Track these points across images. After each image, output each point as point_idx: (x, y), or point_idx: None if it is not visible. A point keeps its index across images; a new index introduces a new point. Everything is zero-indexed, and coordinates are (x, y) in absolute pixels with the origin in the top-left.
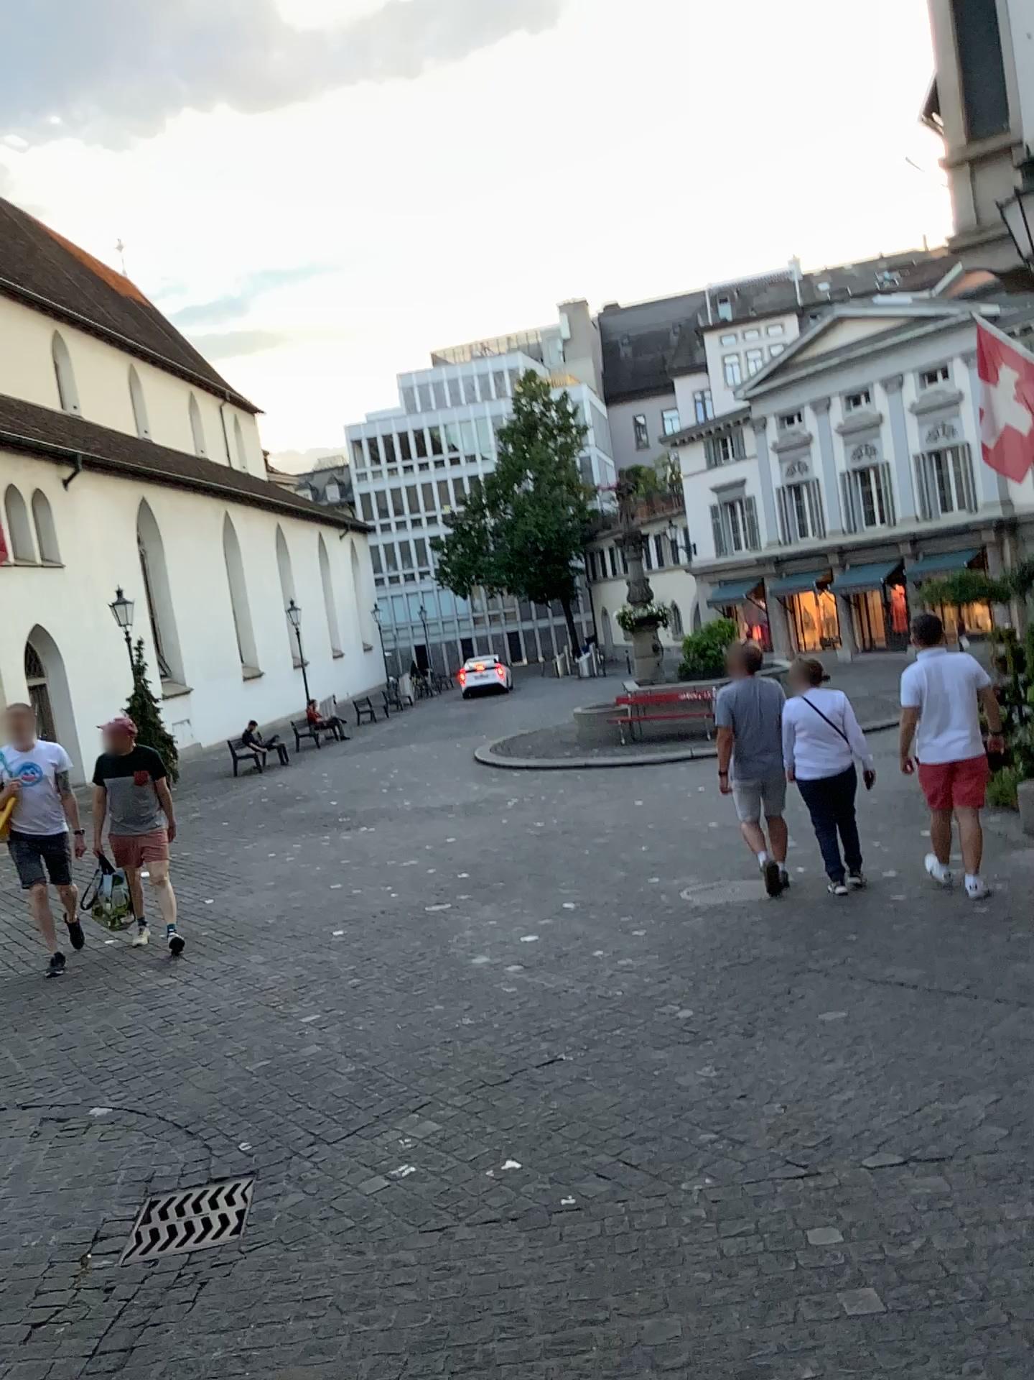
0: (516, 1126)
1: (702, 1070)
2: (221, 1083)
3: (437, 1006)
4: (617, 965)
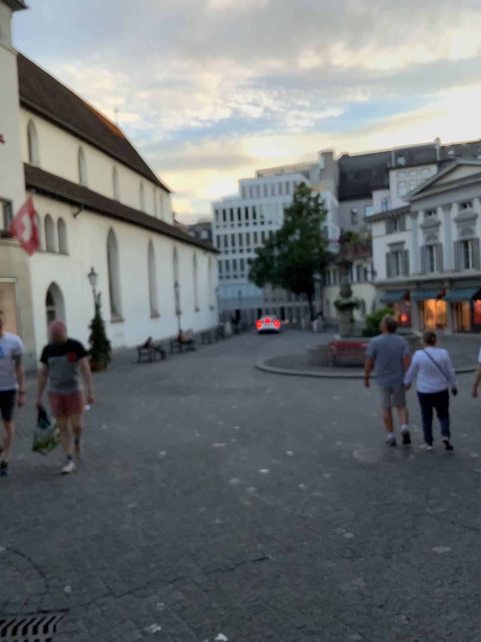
0: (230, 607)
1: (354, 582)
2: (68, 542)
3: (202, 508)
4: (310, 496)
